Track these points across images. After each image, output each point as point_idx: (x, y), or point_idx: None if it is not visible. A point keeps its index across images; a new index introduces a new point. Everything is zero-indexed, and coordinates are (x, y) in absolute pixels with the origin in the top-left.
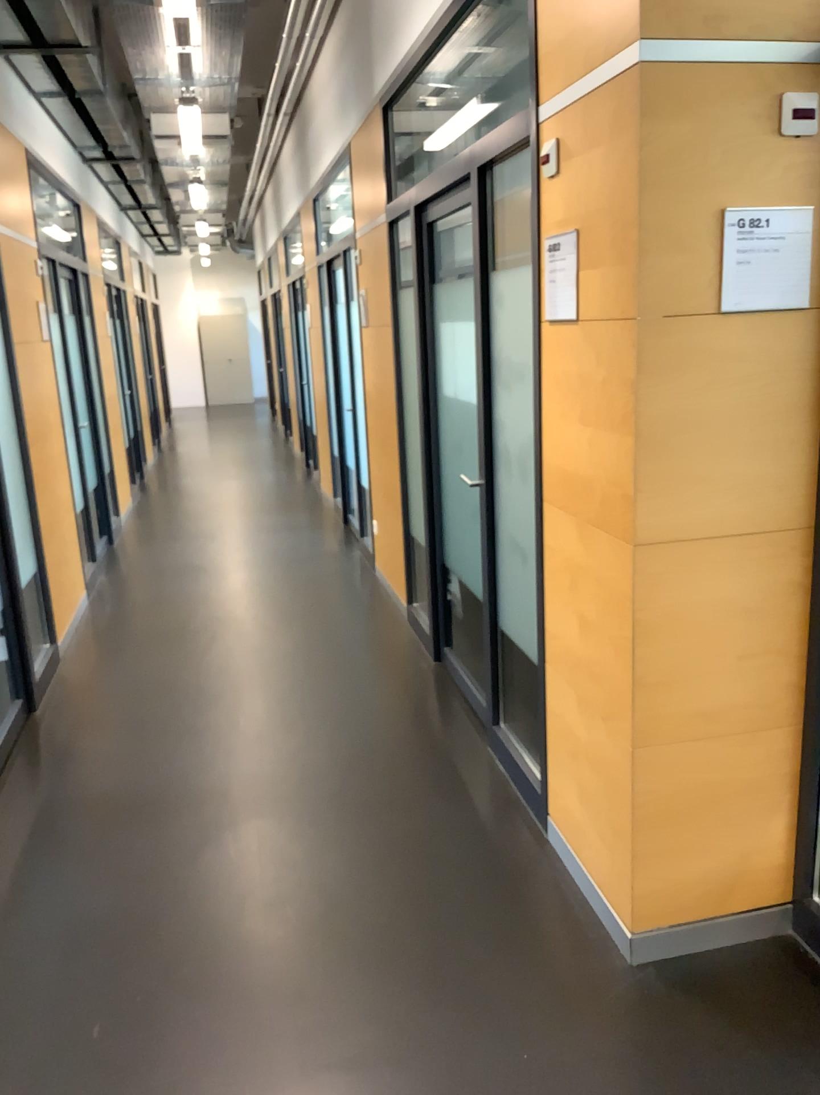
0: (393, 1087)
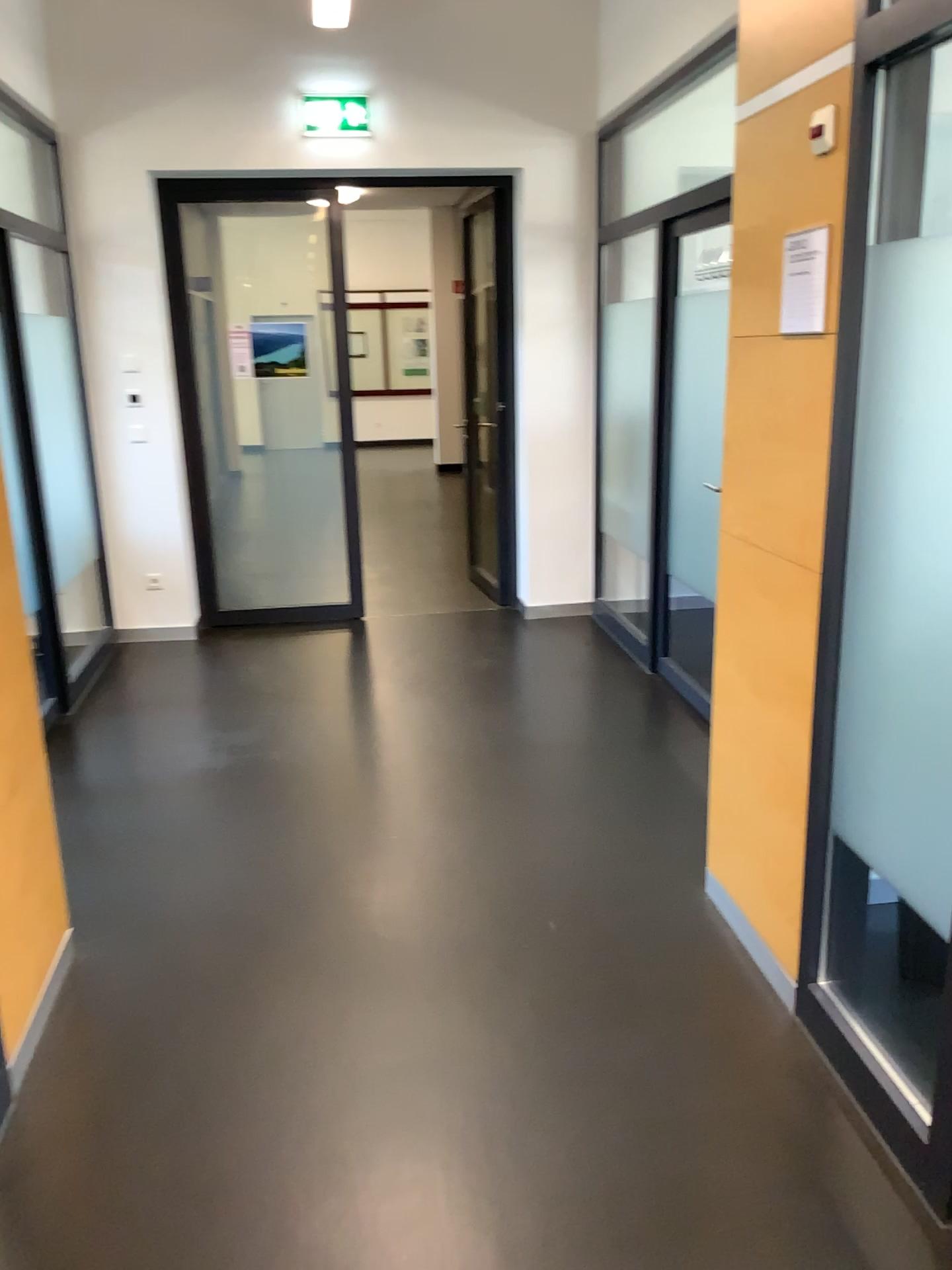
0: (316, 885)
